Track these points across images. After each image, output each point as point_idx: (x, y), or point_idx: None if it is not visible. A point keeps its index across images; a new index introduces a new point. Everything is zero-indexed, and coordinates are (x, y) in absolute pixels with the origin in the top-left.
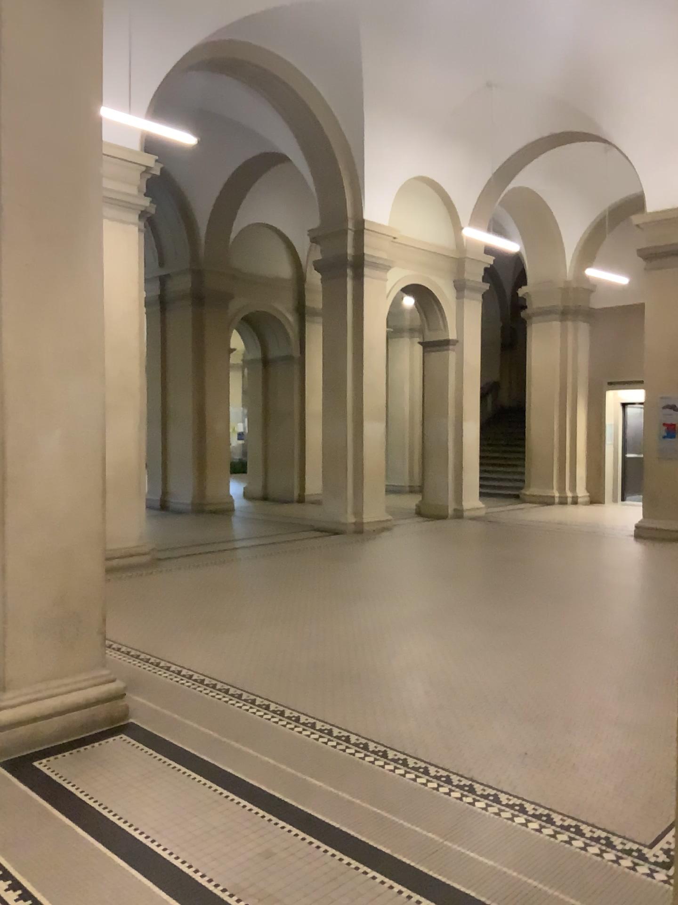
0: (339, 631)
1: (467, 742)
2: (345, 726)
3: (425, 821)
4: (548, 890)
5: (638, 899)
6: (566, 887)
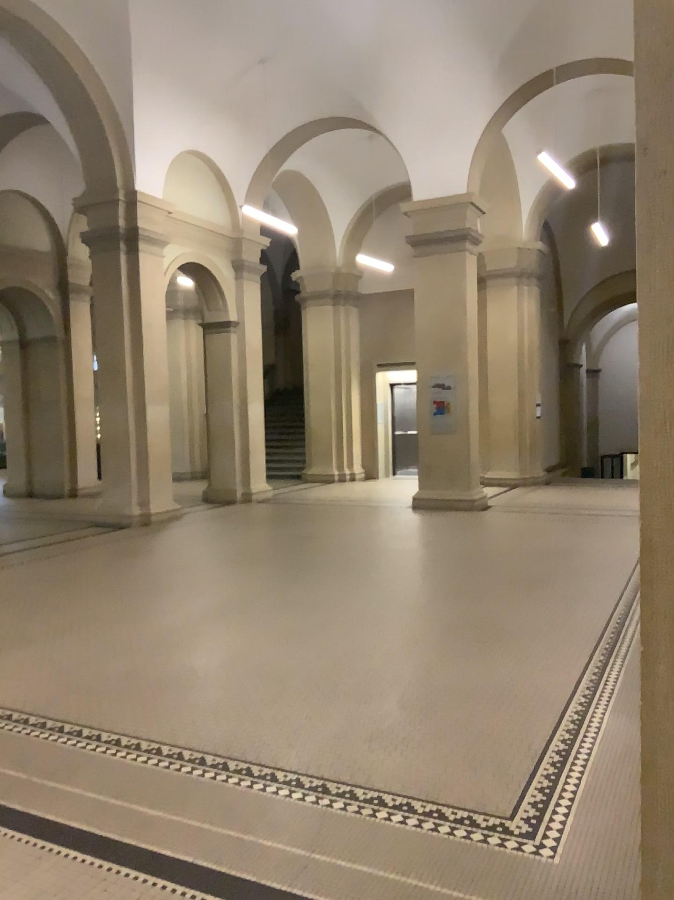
0: (147, 634)
1: (308, 737)
2: (174, 741)
3: (286, 837)
4: (427, 887)
5: (514, 877)
6: (445, 880)
